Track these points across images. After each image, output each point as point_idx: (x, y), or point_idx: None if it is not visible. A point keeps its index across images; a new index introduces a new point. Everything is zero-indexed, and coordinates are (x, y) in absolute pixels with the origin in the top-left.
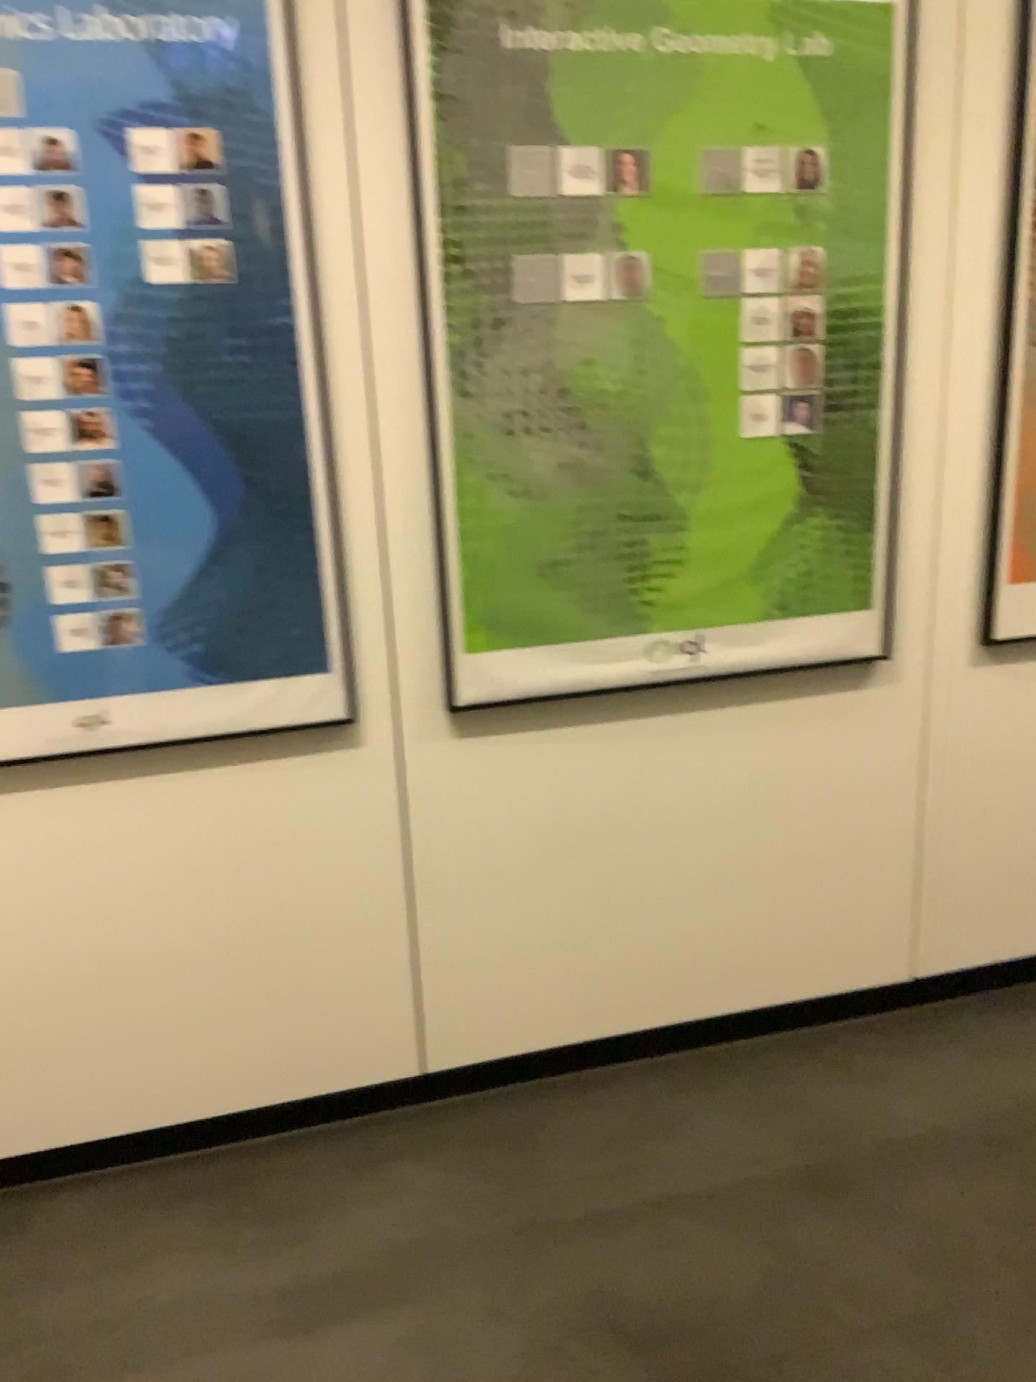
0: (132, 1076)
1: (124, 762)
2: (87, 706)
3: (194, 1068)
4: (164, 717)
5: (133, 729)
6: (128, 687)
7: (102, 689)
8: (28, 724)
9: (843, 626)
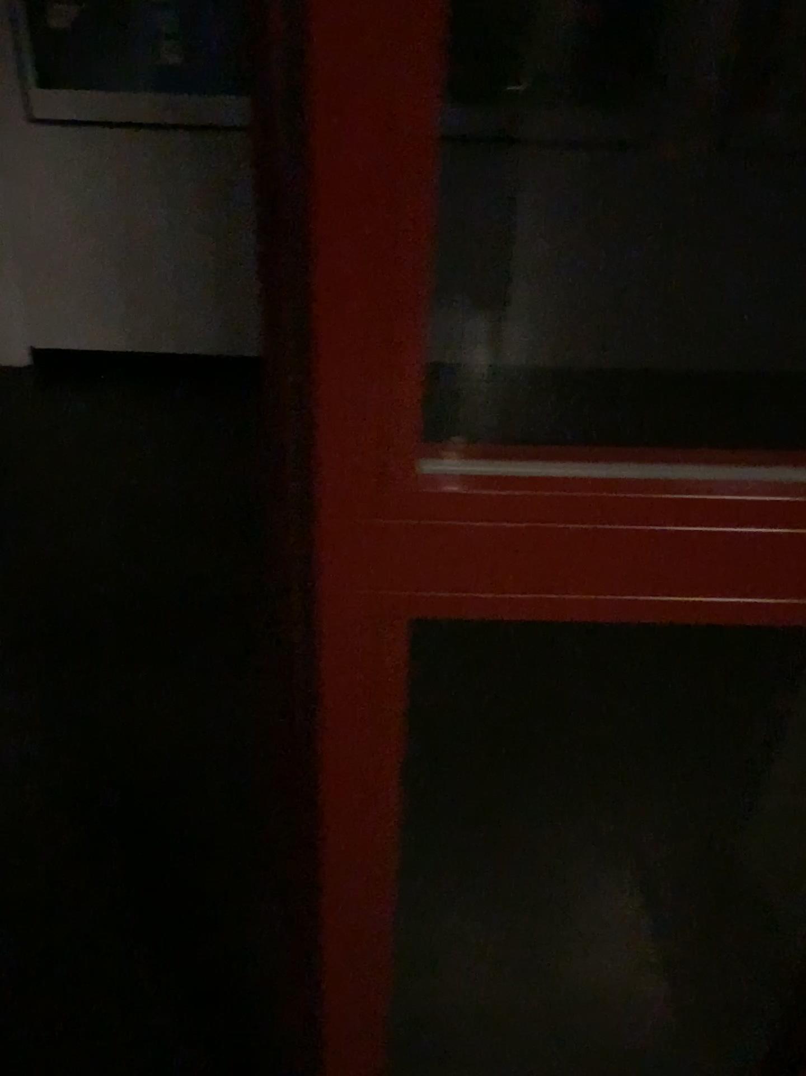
0: (186, 320)
1: (190, 136)
2: (171, 98)
3: (218, 322)
4: (211, 112)
5: (194, 116)
6: (193, 90)
7: (180, 89)
8: (141, 103)
9: (622, 120)
